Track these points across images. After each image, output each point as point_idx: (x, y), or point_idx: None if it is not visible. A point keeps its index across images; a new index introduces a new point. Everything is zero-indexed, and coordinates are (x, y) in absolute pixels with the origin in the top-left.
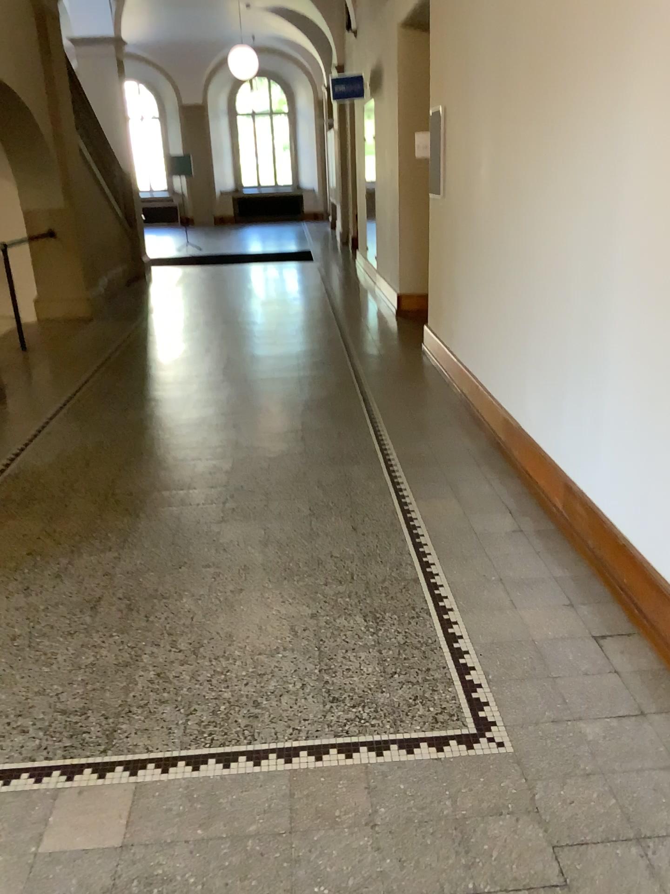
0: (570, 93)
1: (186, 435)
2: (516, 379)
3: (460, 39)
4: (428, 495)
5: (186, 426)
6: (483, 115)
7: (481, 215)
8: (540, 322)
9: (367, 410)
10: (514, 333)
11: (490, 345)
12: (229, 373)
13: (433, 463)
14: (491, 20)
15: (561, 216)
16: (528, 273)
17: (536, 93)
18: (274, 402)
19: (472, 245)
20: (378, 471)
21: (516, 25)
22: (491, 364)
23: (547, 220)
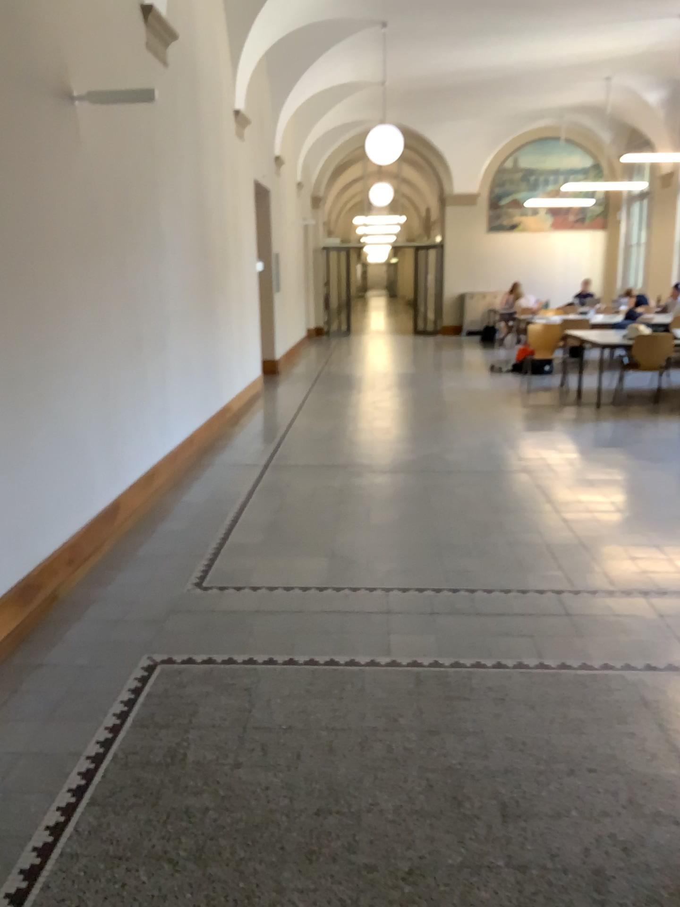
0: None
1: None
2: None
3: None
4: None
5: None
6: None
7: None
8: None
9: None
10: None
11: None
12: None
13: None
14: None
15: None
16: None
17: None
18: None
19: None
20: None
21: None
22: None
23: None
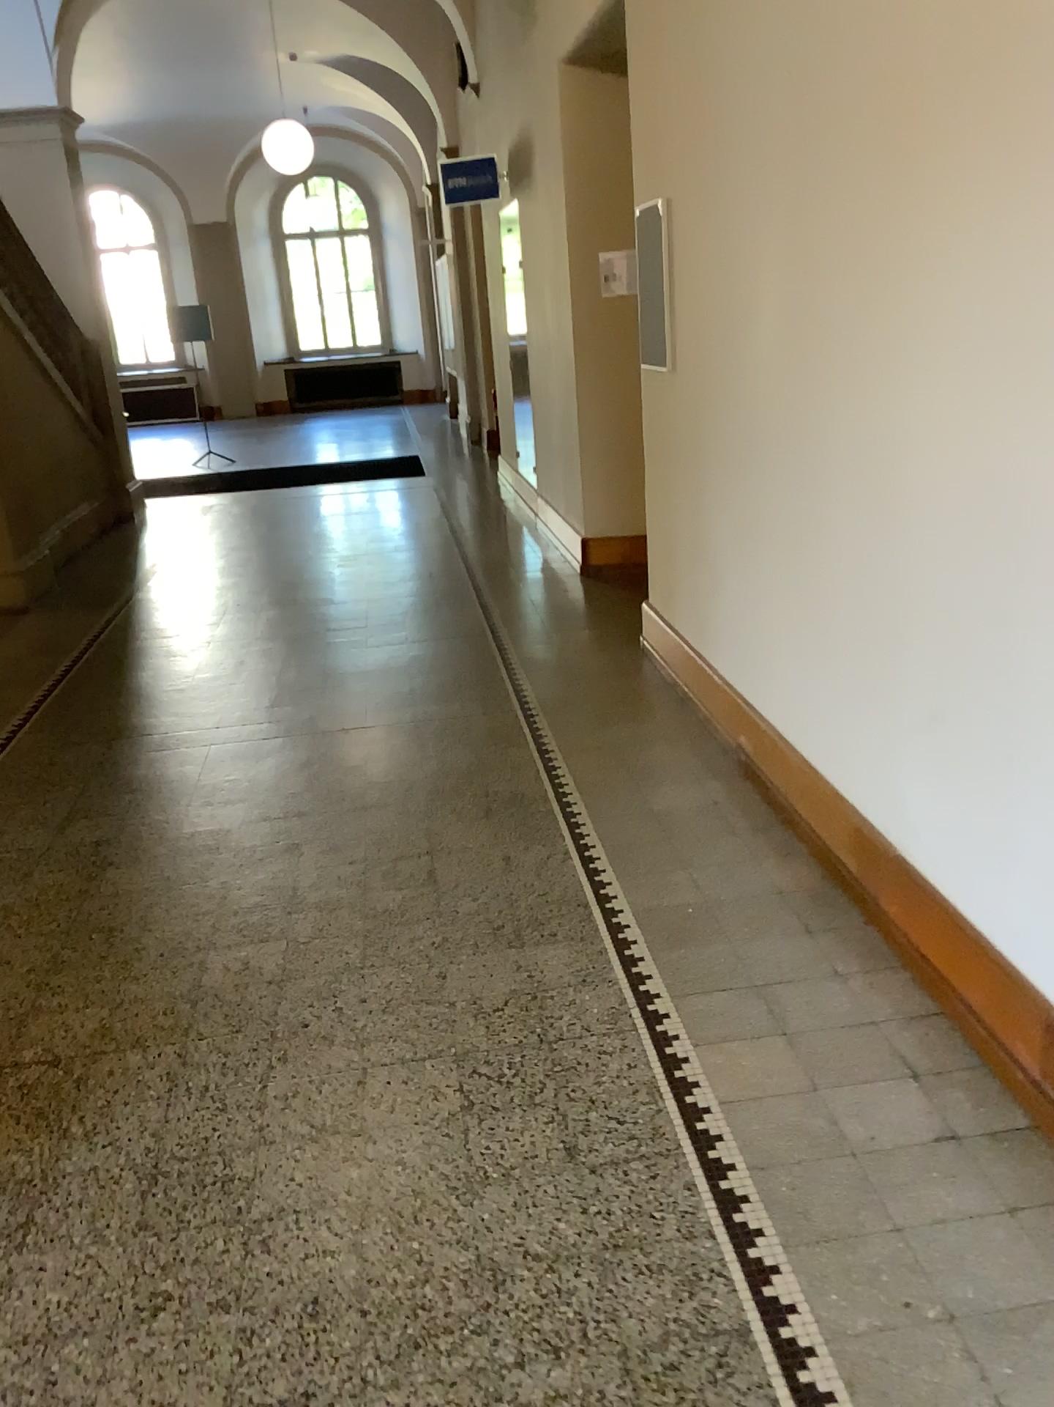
0: (1010, 148)
1: (195, 875)
2: (875, 745)
3: (696, 69)
4: (720, 1024)
5: (197, 854)
6: (759, 210)
7: (765, 408)
8: (940, 642)
9: (557, 793)
10: (862, 650)
11: (799, 662)
12: (283, 718)
13: (711, 926)
14: (771, 20)
15: (996, 420)
16: (897, 534)
17: (904, 156)
18: (373, 782)
19: (744, 463)
20: (599, 955)
21: (843, 18)
22: (802, 700)
23: (946, 427)
